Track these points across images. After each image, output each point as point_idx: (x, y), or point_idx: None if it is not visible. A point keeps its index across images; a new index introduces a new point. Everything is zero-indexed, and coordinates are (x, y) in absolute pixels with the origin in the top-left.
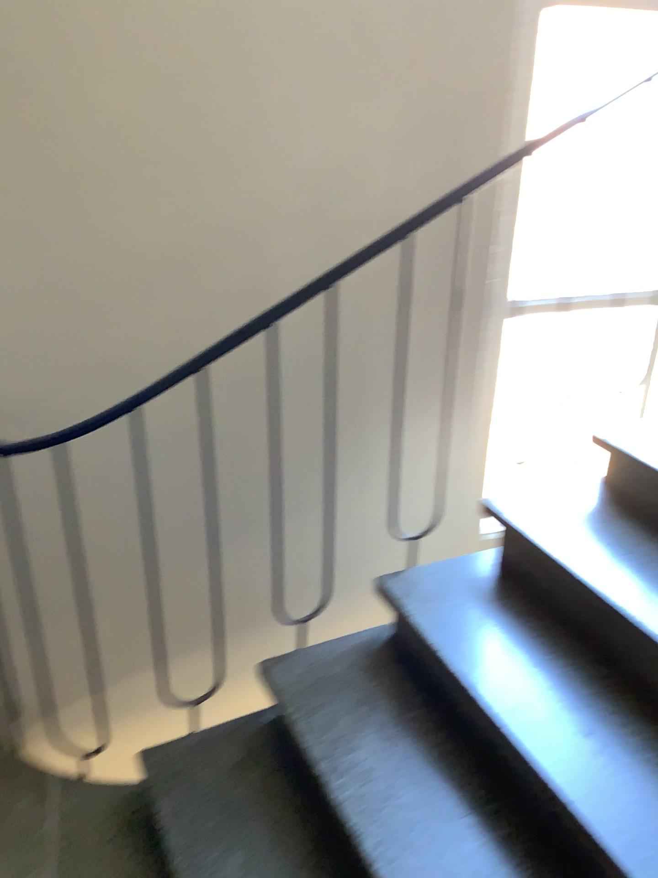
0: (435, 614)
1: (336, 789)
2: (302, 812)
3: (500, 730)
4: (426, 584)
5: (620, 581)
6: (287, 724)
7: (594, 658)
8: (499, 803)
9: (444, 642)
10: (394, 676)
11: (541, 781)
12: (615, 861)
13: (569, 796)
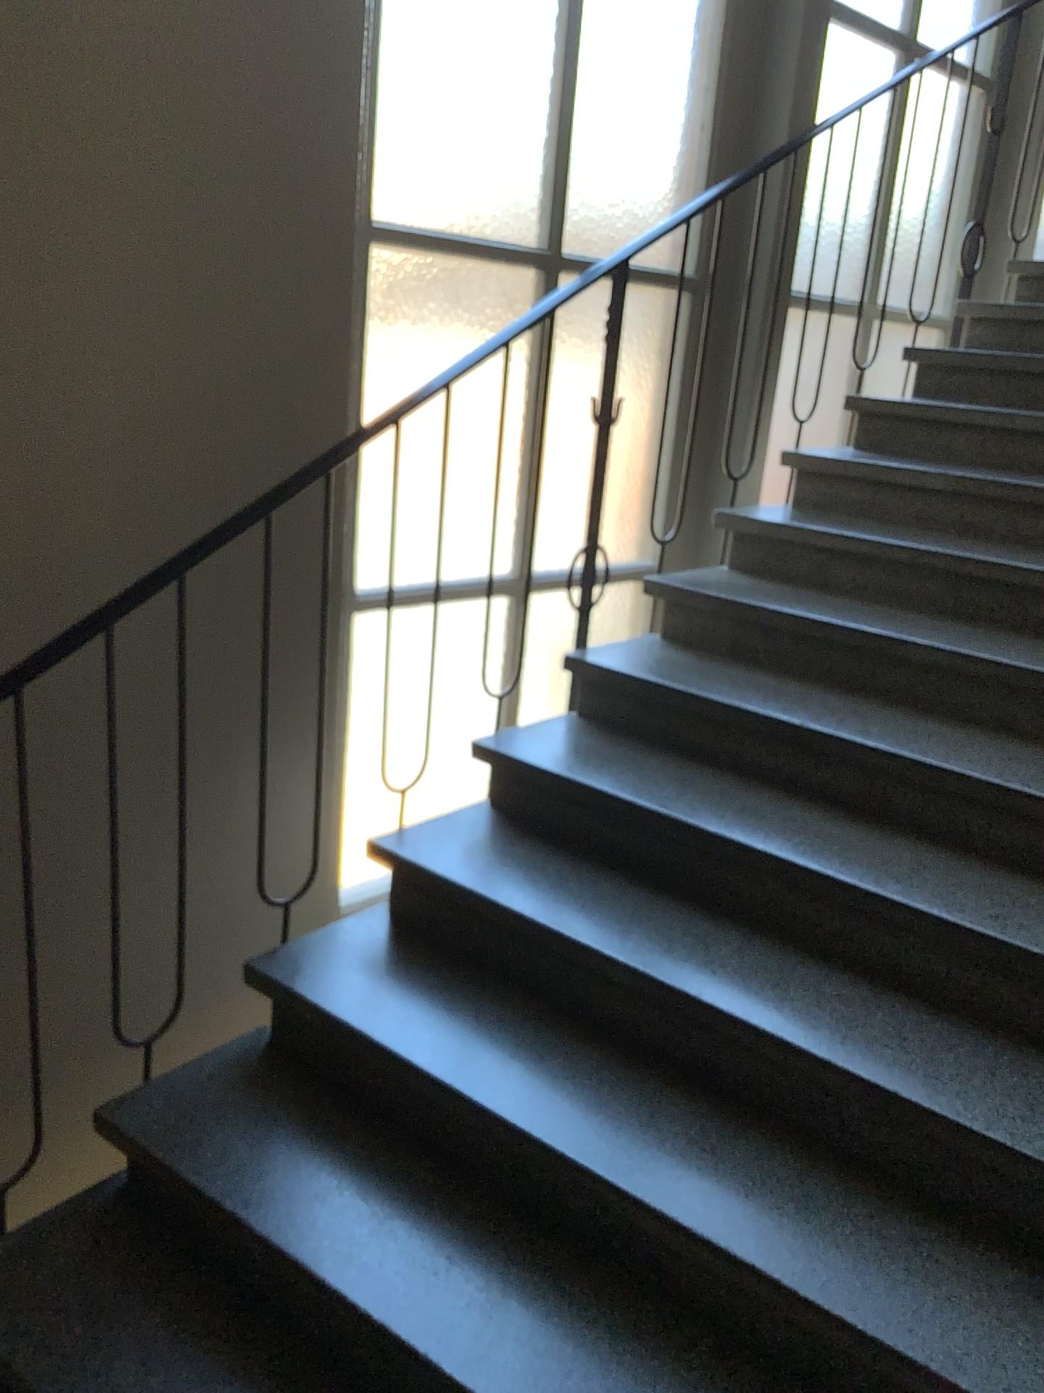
0: (329, 991)
1: (252, 1222)
2: (197, 1284)
3: (444, 1089)
4: (305, 961)
5: (538, 904)
6: (148, 1182)
7: (523, 998)
8: (452, 1180)
9: (351, 1016)
10: (284, 1084)
11: (502, 1125)
12: (593, 1172)
13: (535, 1129)
